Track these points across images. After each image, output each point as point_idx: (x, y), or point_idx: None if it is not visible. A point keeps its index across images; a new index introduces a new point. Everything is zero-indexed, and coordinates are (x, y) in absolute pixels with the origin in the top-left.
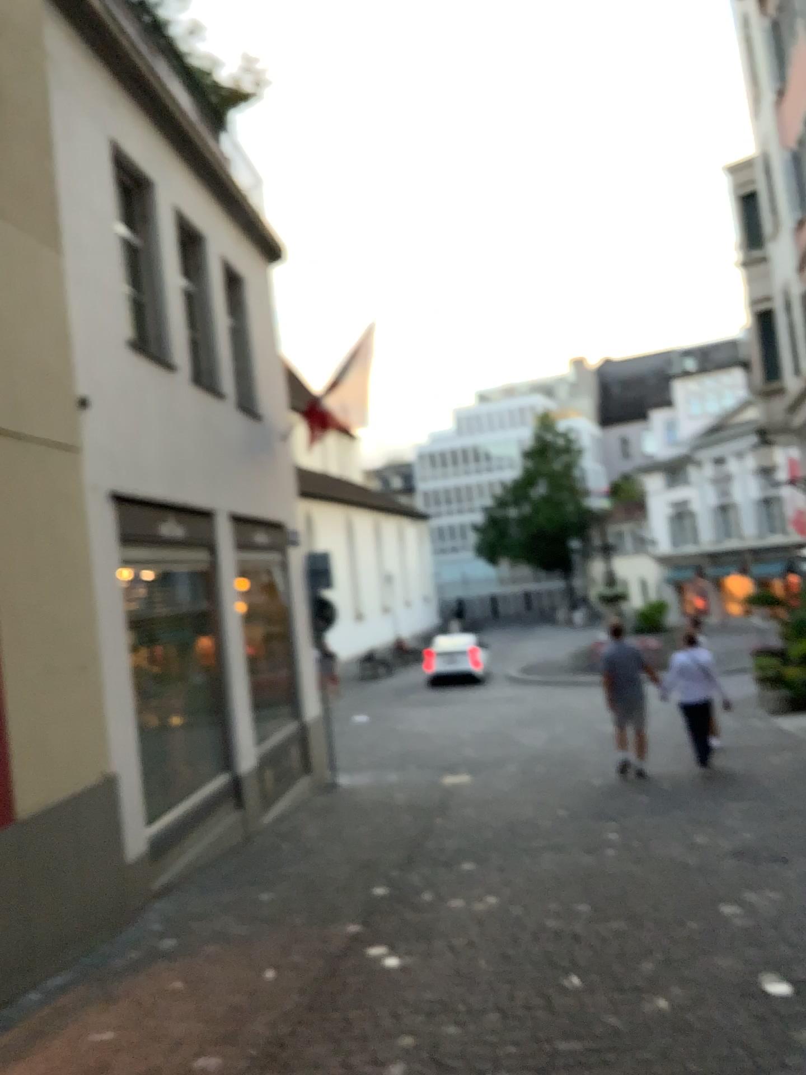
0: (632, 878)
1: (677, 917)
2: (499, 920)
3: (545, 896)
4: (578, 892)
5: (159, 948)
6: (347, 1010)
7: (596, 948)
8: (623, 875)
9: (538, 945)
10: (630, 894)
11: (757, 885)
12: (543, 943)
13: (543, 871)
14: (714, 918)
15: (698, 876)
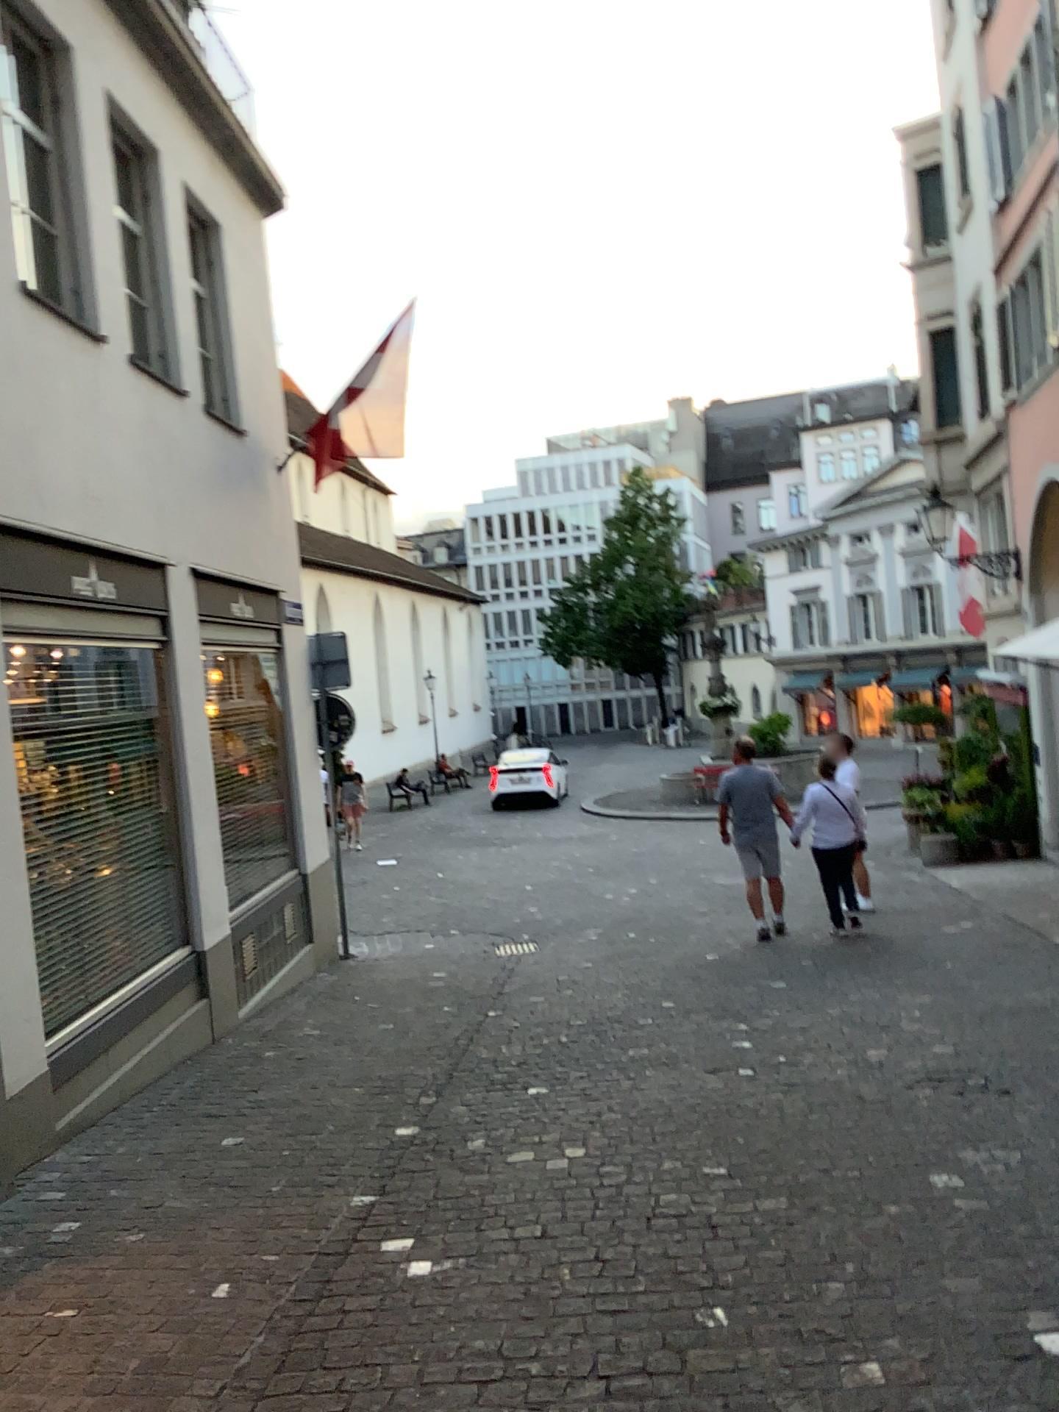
0: (790, 1124)
1: (870, 1198)
2: (592, 1199)
3: (659, 1155)
4: (710, 1147)
5: (46, 1242)
6: (342, 1379)
7: (750, 1256)
8: (775, 1118)
9: (656, 1246)
10: (790, 1152)
11: (982, 1141)
12: (664, 1244)
13: (654, 1109)
14: (929, 1201)
15: (888, 1122)
